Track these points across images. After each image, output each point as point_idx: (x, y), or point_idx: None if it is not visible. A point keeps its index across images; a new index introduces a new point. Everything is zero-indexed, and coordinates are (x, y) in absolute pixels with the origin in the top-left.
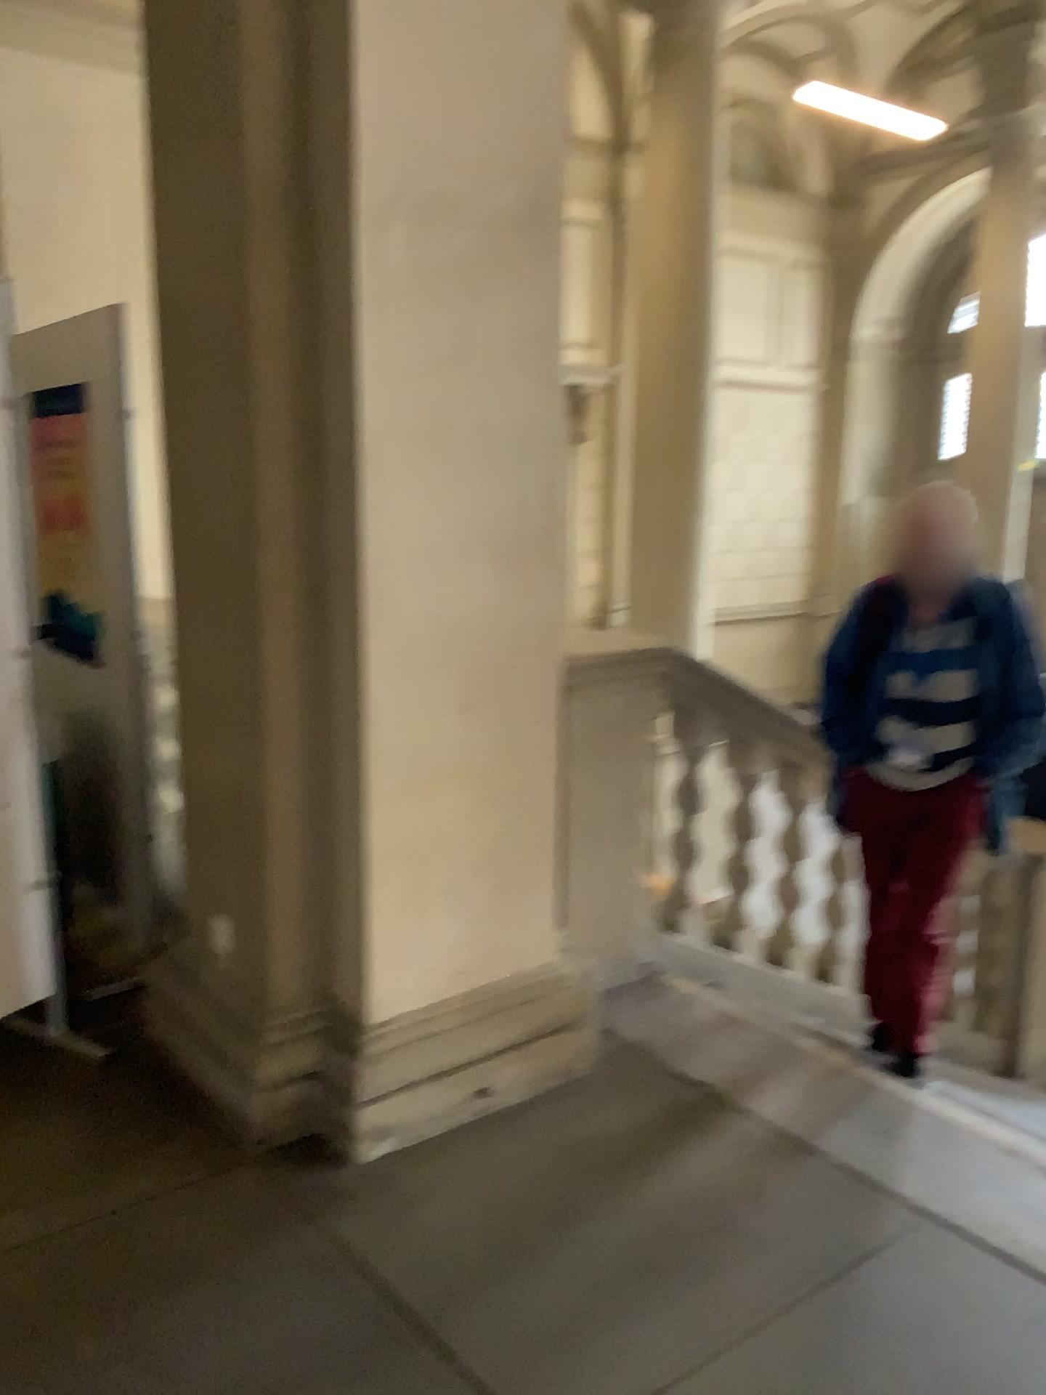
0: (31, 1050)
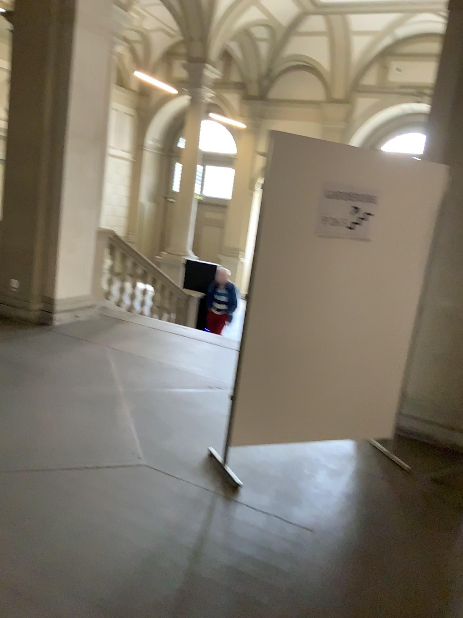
0: None
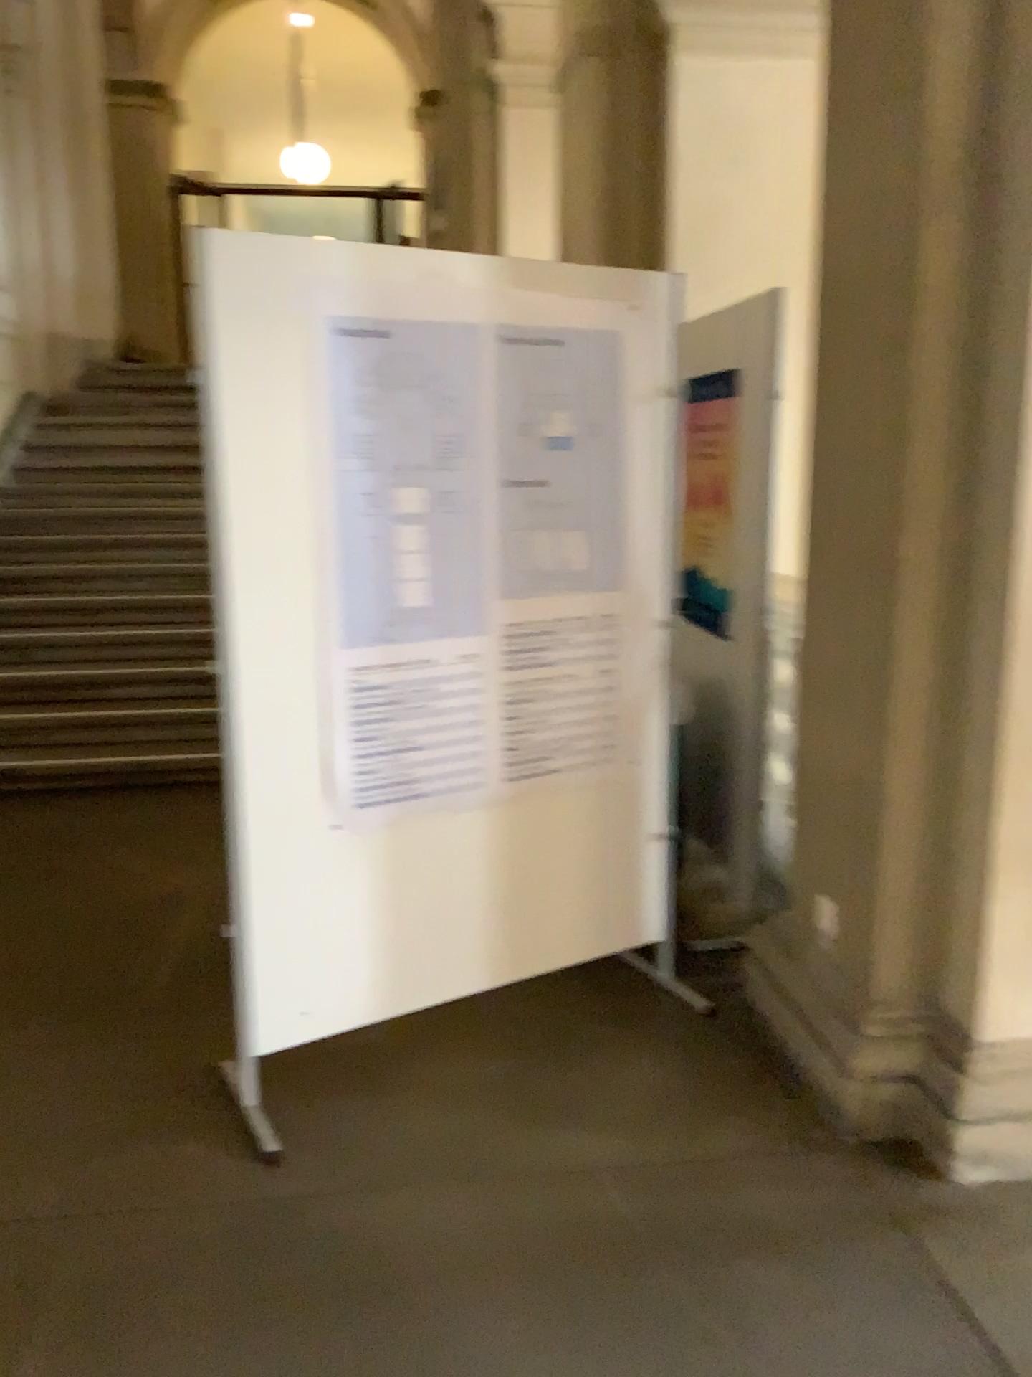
0: (646, 986)
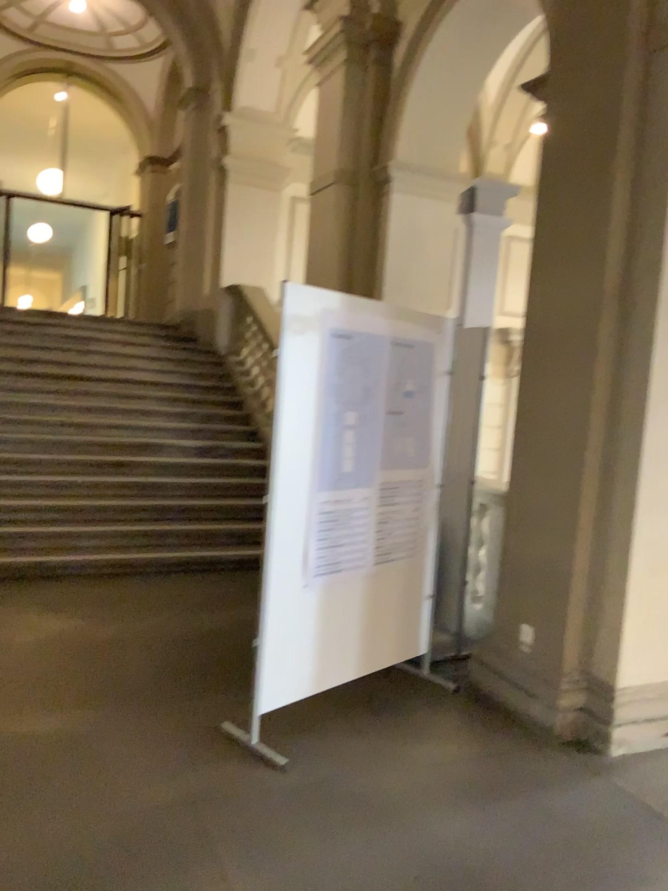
0: (414, 680)
